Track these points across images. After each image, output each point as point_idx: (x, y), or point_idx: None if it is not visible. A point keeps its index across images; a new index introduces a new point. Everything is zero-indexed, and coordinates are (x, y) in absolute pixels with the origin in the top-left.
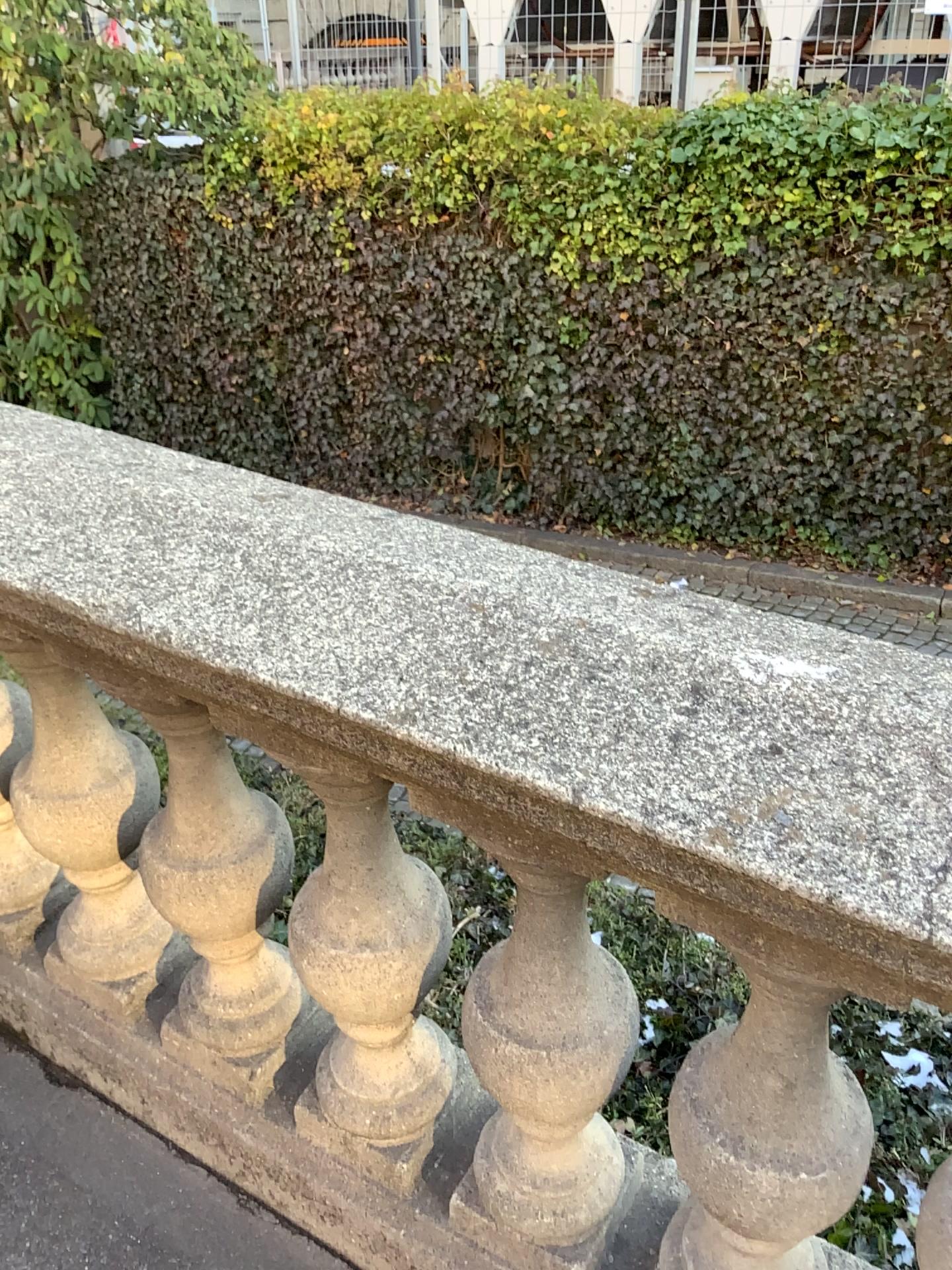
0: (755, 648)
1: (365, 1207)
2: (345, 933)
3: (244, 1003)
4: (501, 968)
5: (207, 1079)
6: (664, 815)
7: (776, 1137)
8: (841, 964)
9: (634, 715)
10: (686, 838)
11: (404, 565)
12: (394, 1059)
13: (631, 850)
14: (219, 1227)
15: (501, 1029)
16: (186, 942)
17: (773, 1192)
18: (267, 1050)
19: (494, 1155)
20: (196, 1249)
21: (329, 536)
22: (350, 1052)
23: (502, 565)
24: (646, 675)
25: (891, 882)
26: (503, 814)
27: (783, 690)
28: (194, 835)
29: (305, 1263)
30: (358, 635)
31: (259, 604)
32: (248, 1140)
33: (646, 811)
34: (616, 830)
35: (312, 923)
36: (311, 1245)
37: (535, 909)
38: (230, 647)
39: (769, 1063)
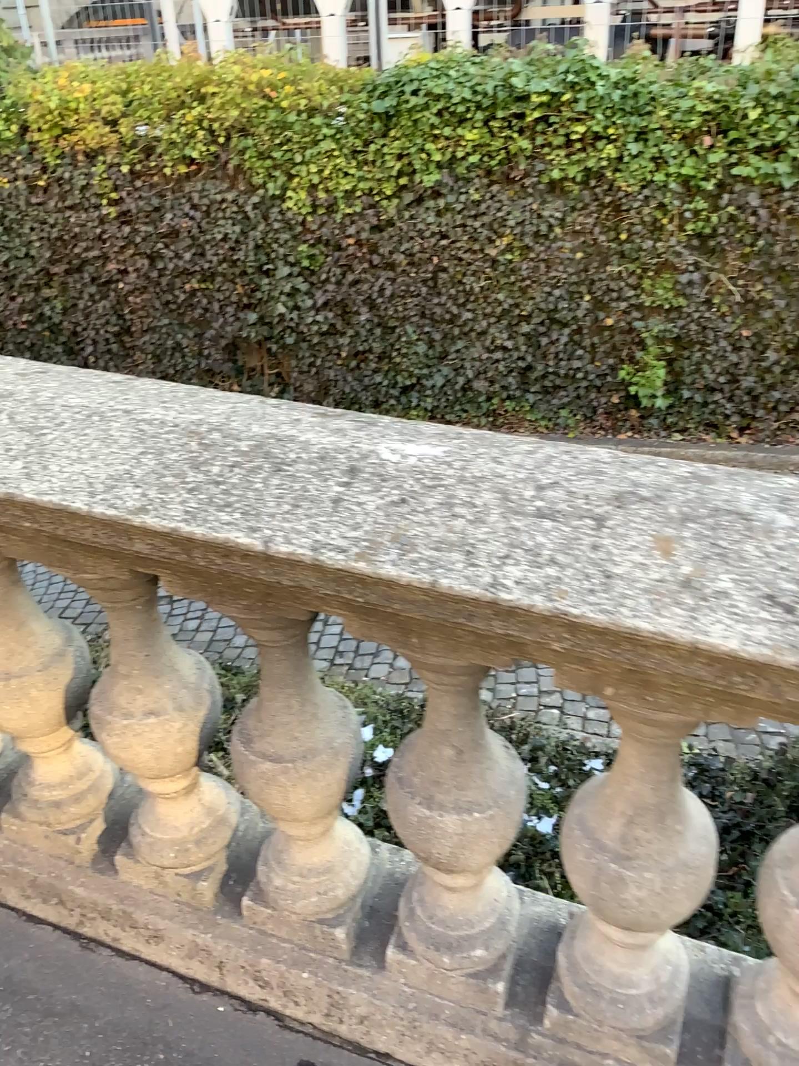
0: (395, 438)
1: (180, 924)
2: (133, 706)
3: (66, 785)
4: (252, 709)
5: (43, 853)
6: (324, 547)
7: (455, 791)
8: (466, 644)
9: (305, 488)
10: (340, 560)
11: (138, 409)
12: (188, 805)
13: (310, 581)
14: (66, 965)
15: (257, 754)
16: (14, 749)
17: (458, 830)
18: (88, 818)
19: (271, 861)
20: (49, 984)
21: (79, 394)
22: (153, 806)
23: (213, 403)
24: (315, 462)
25: (473, 567)
26: (225, 577)
27: (410, 461)
28: (5, 652)
29: (138, 979)
30: (102, 458)
31: (24, 445)
32: (82, 893)
33: (312, 547)
34: (296, 565)
35: (107, 703)
36: (142, 965)
37: (270, 659)
38: (3, 477)
39: (444, 738)
